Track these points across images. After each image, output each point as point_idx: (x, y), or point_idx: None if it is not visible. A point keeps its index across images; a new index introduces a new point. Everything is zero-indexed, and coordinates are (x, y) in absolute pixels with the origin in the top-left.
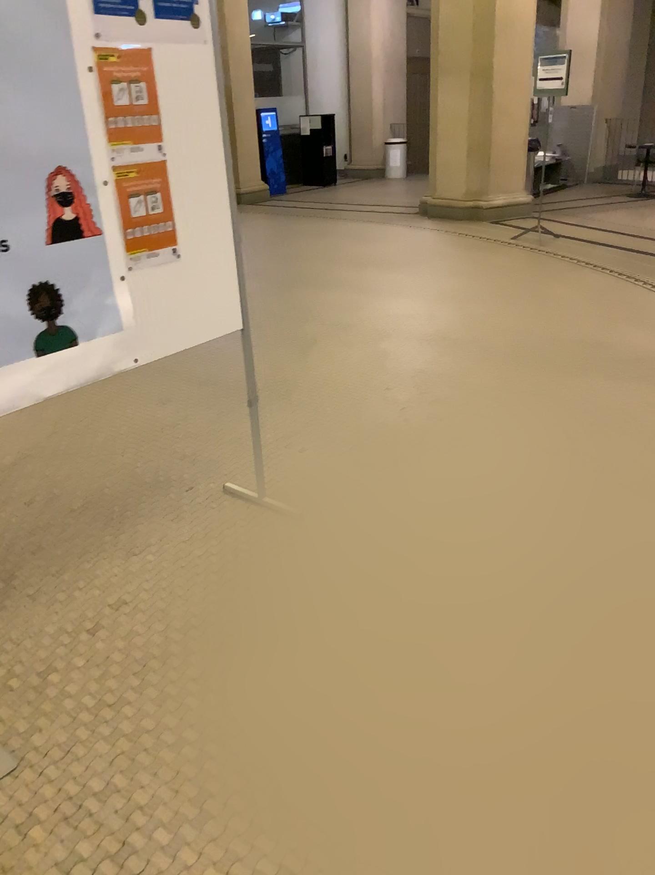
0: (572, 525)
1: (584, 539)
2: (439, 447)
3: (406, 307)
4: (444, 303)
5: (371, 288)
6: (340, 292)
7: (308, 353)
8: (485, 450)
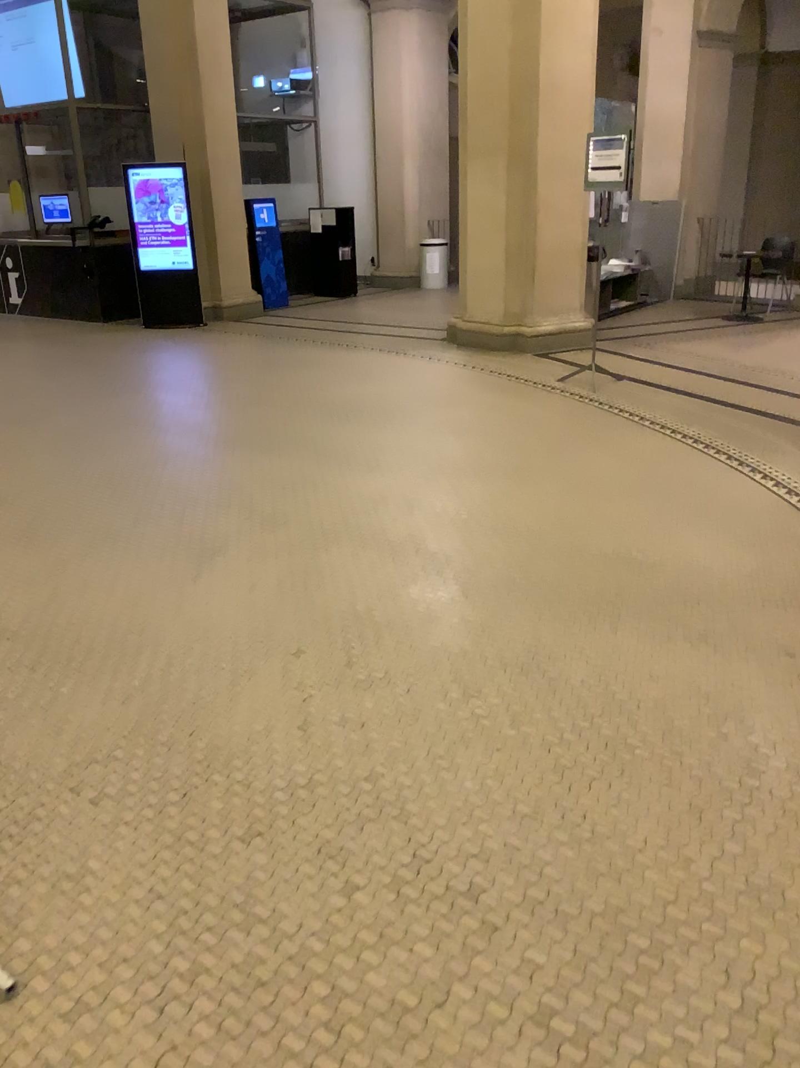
0: (528, 996)
1: (545, 1041)
2: (342, 779)
3: (377, 489)
4: (436, 482)
5: (337, 455)
6: (292, 461)
7: (205, 569)
8: (419, 786)
